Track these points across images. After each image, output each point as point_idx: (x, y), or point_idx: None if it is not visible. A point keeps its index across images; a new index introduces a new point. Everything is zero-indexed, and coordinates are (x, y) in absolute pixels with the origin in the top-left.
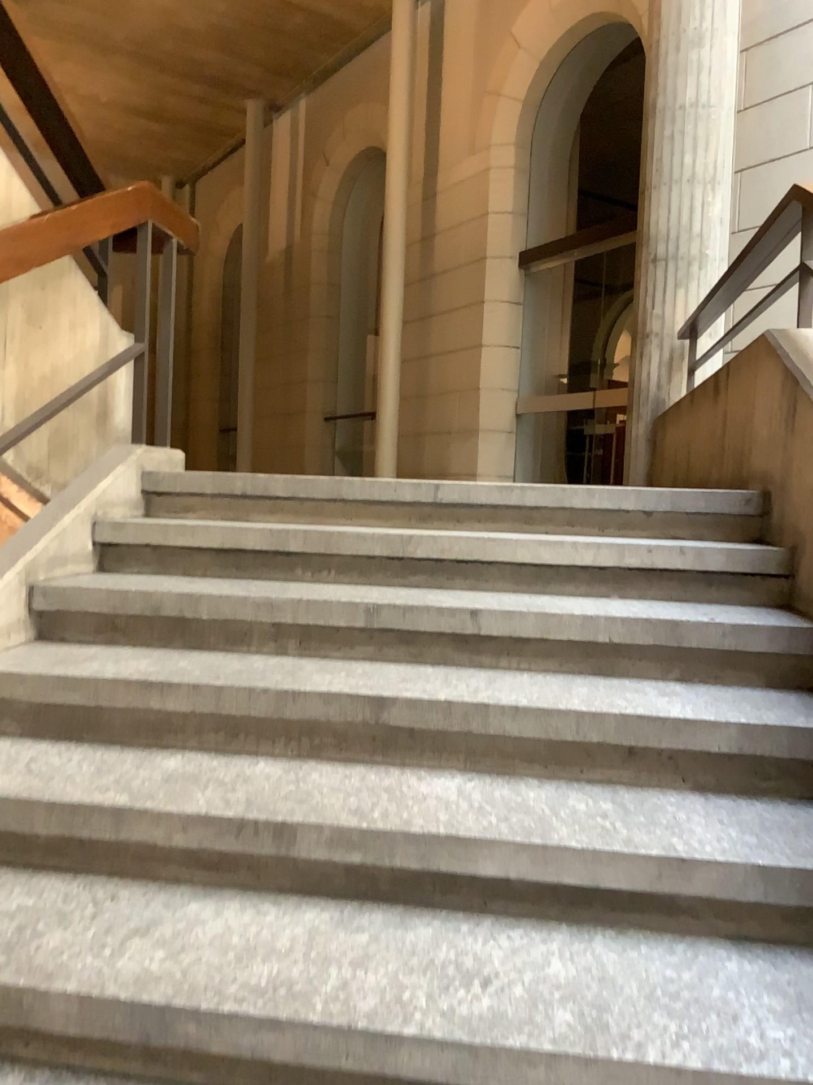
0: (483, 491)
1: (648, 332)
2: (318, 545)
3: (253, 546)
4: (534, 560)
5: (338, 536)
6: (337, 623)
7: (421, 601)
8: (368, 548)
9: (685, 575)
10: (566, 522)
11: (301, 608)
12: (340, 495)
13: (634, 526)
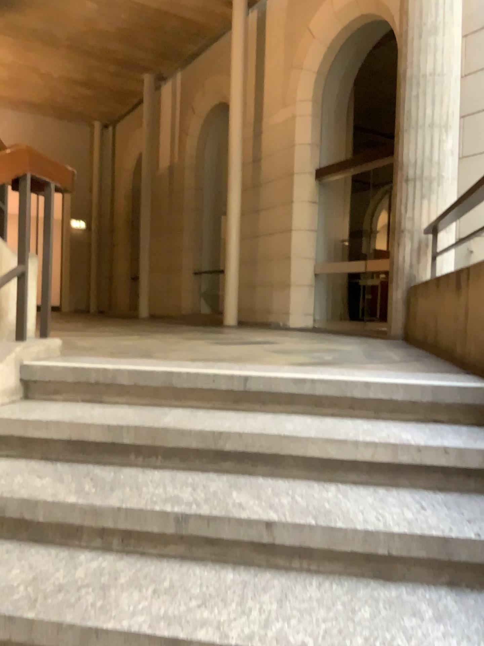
0: (282, 381)
1: (403, 229)
2: (146, 438)
3: (94, 438)
4: (322, 453)
5: (163, 431)
6: (152, 527)
7: (224, 505)
8: (186, 441)
9: (448, 467)
10: (348, 408)
11: (122, 512)
12: (170, 385)
13: (402, 412)
